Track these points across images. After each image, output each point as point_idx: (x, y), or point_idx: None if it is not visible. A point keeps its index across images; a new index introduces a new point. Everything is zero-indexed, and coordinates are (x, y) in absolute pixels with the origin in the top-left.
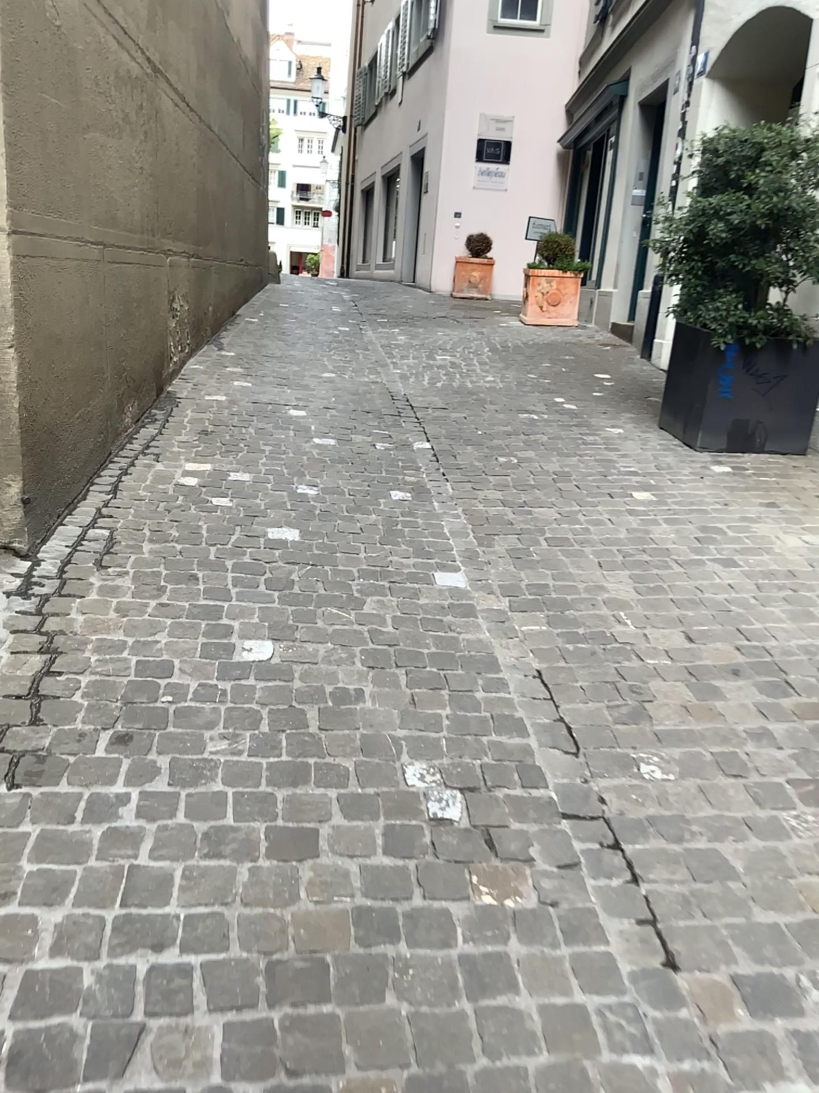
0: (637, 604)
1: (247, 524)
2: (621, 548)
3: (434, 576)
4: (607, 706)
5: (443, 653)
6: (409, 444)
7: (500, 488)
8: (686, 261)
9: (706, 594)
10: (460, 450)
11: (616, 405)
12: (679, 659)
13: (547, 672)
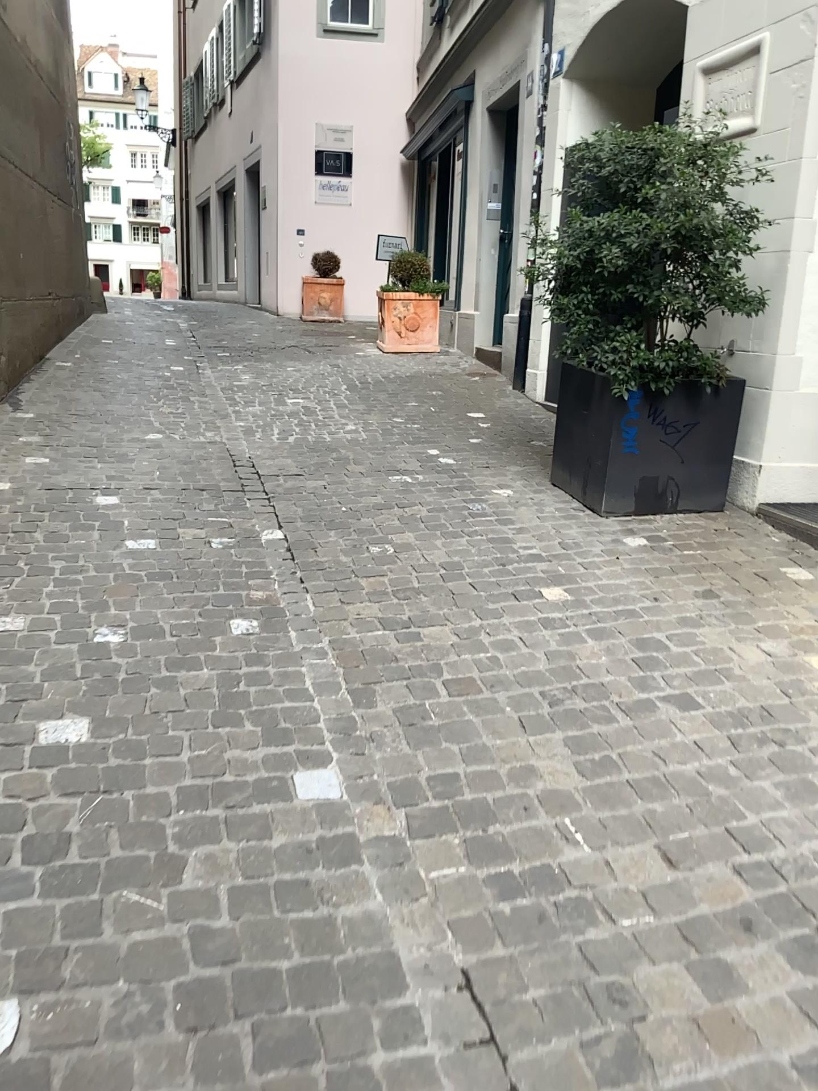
0: (584, 802)
1: (11, 718)
2: (544, 693)
3: (292, 782)
4: (581, 1049)
5: (312, 965)
6: (254, 539)
7: (374, 601)
8: (575, 291)
9: (672, 768)
10: (319, 541)
11: (499, 457)
12: (665, 914)
13: (477, 979)
